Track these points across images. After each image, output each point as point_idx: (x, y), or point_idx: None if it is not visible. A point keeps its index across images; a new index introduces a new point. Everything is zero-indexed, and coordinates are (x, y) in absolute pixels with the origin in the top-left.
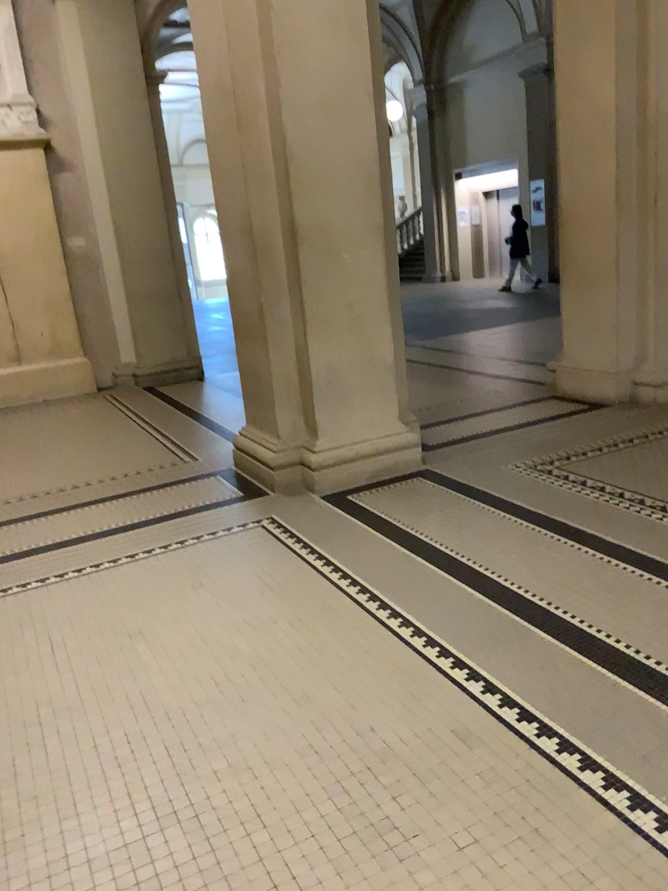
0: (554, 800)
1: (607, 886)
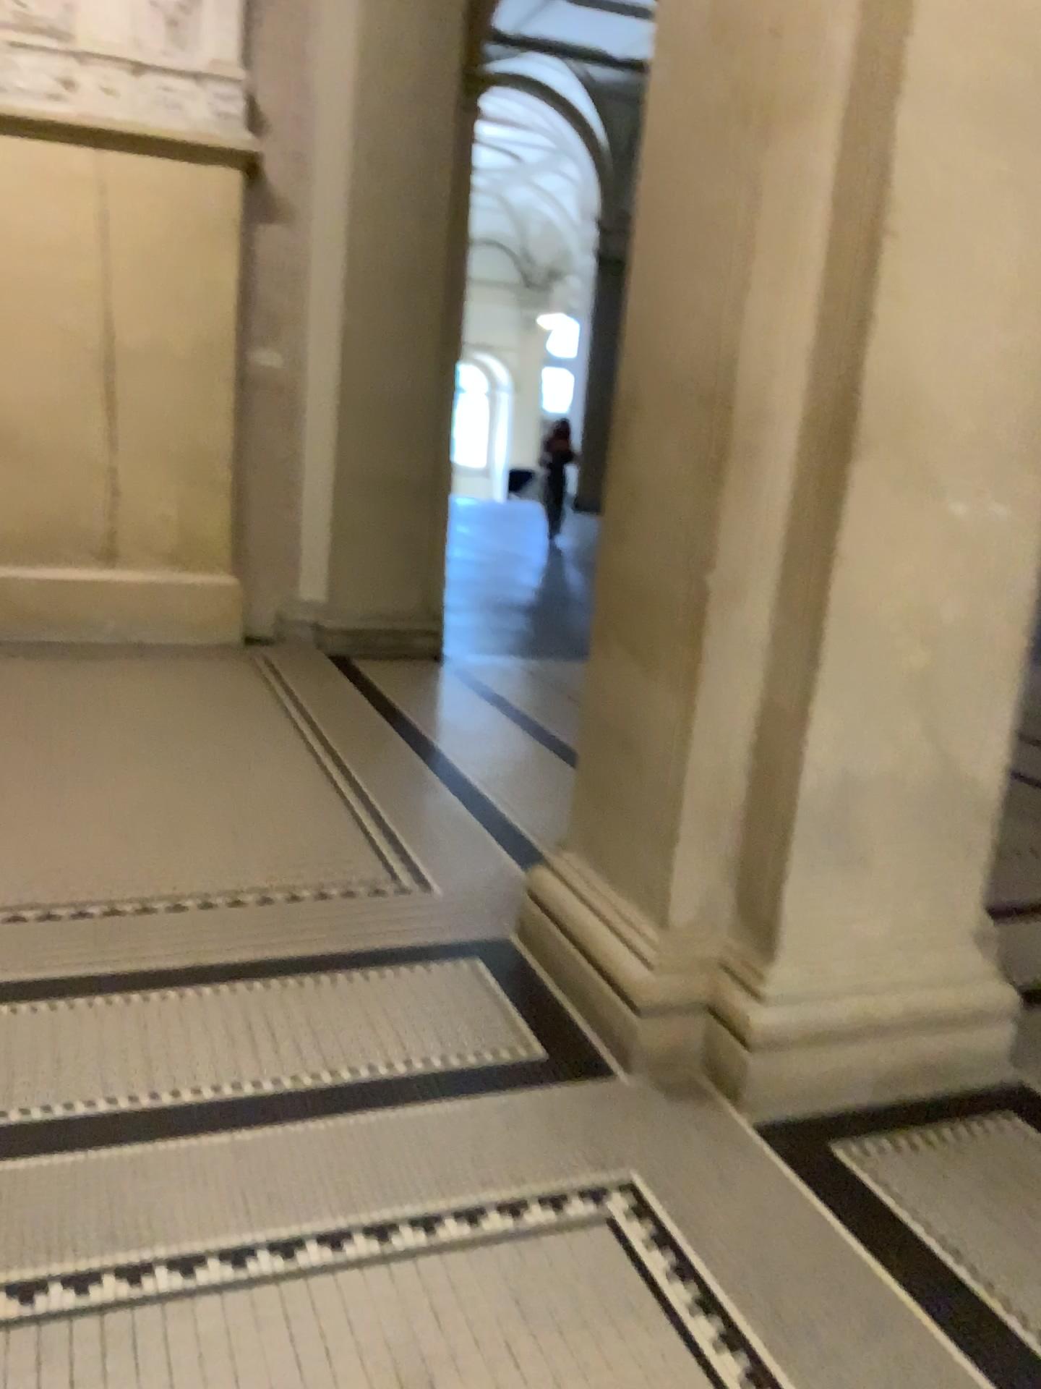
0: None
1: None
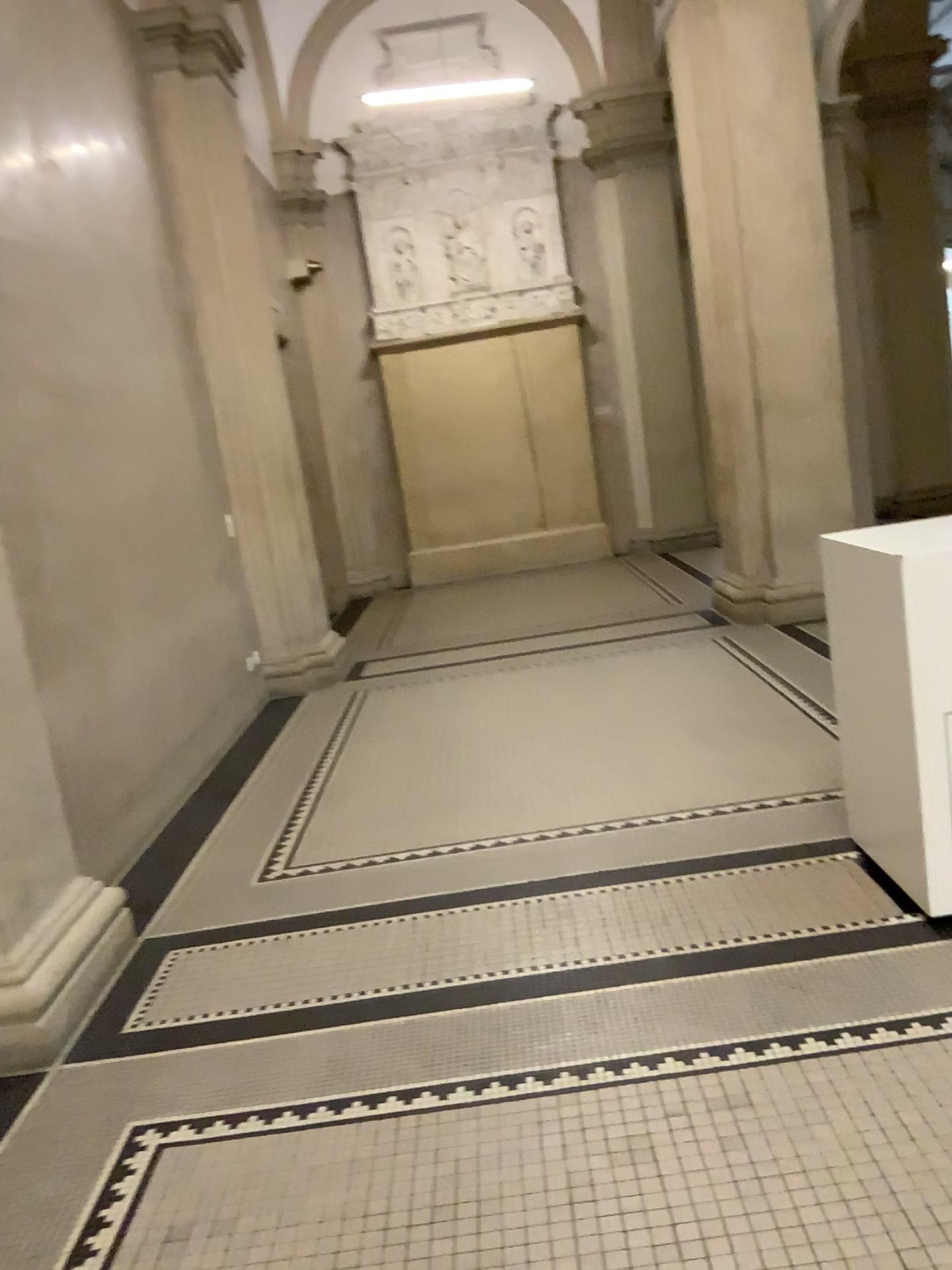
0: (813, 738)
1: (812, 757)
